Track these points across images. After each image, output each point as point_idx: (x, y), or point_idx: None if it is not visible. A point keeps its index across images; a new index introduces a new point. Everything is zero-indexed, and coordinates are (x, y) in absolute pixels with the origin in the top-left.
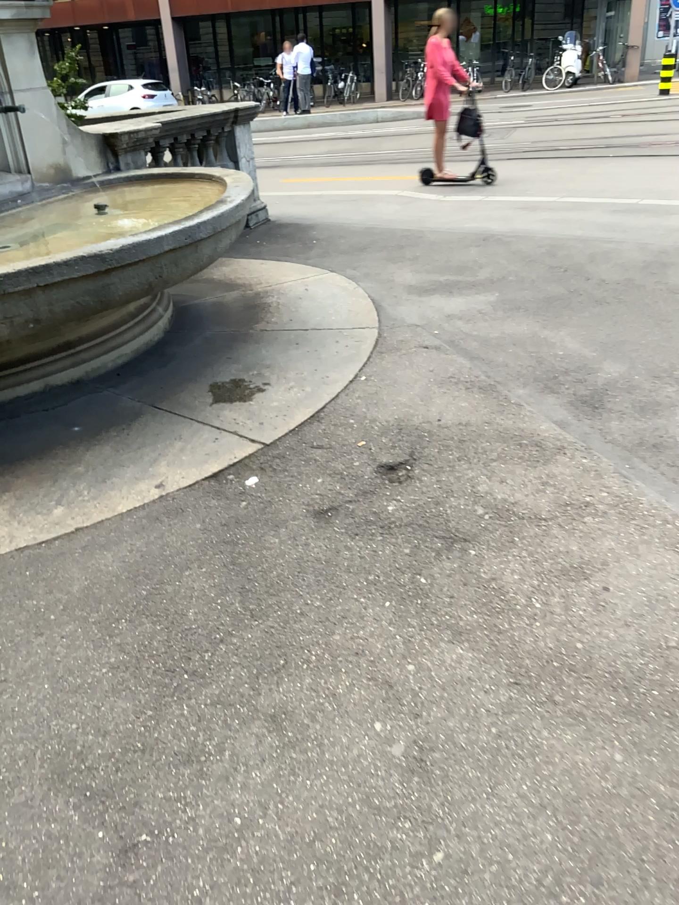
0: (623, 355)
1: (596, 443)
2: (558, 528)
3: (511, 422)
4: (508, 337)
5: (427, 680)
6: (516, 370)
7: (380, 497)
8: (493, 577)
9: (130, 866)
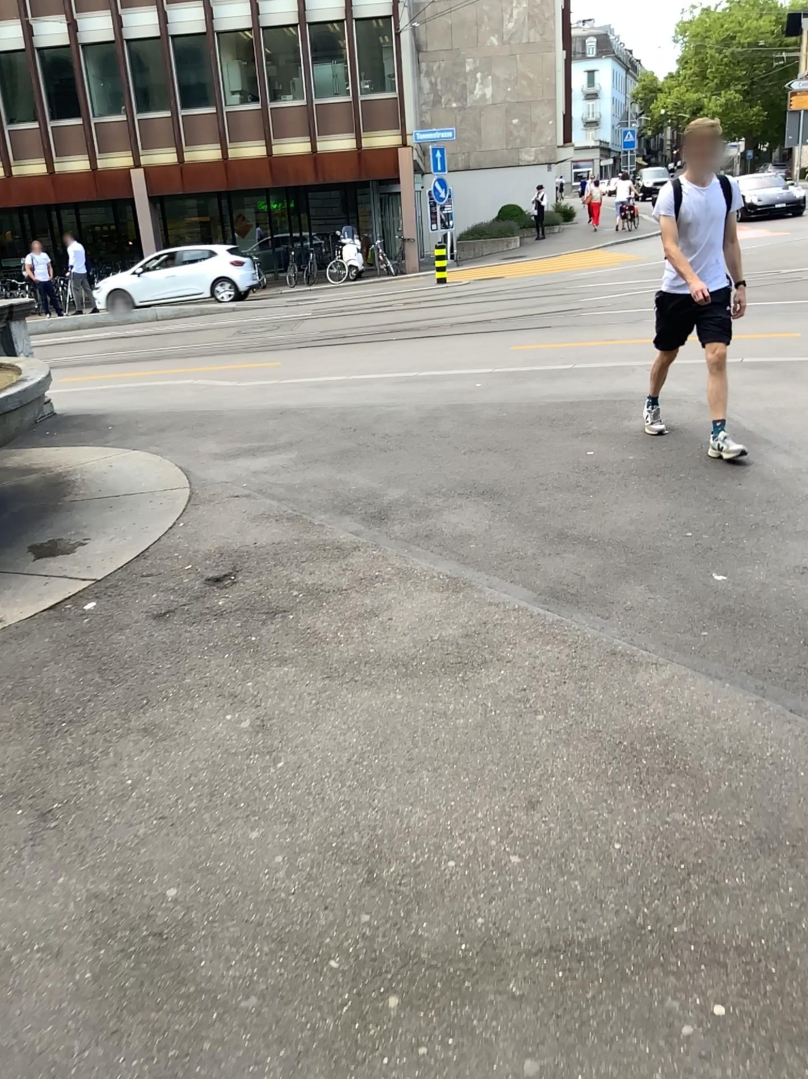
0: (403, 481)
1: (382, 539)
2: (354, 592)
3: (313, 536)
4: (308, 480)
5: (262, 687)
6: (316, 502)
7: (209, 597)
8: (306, 626)
9: (51, 817)
